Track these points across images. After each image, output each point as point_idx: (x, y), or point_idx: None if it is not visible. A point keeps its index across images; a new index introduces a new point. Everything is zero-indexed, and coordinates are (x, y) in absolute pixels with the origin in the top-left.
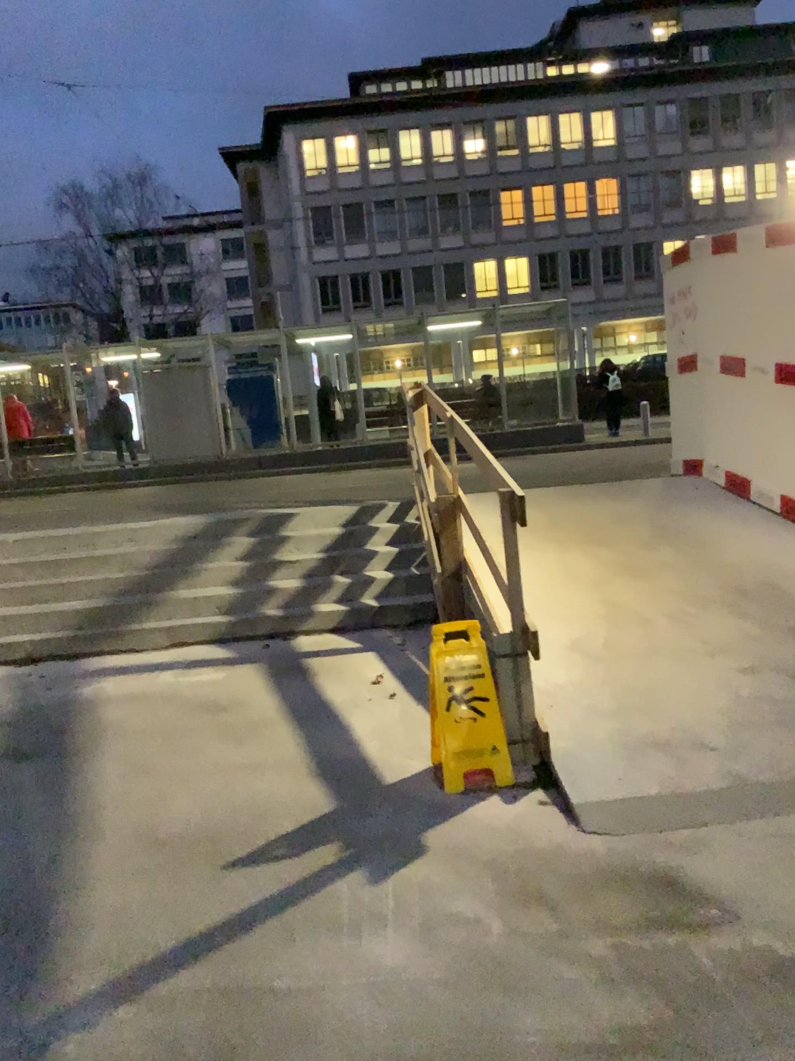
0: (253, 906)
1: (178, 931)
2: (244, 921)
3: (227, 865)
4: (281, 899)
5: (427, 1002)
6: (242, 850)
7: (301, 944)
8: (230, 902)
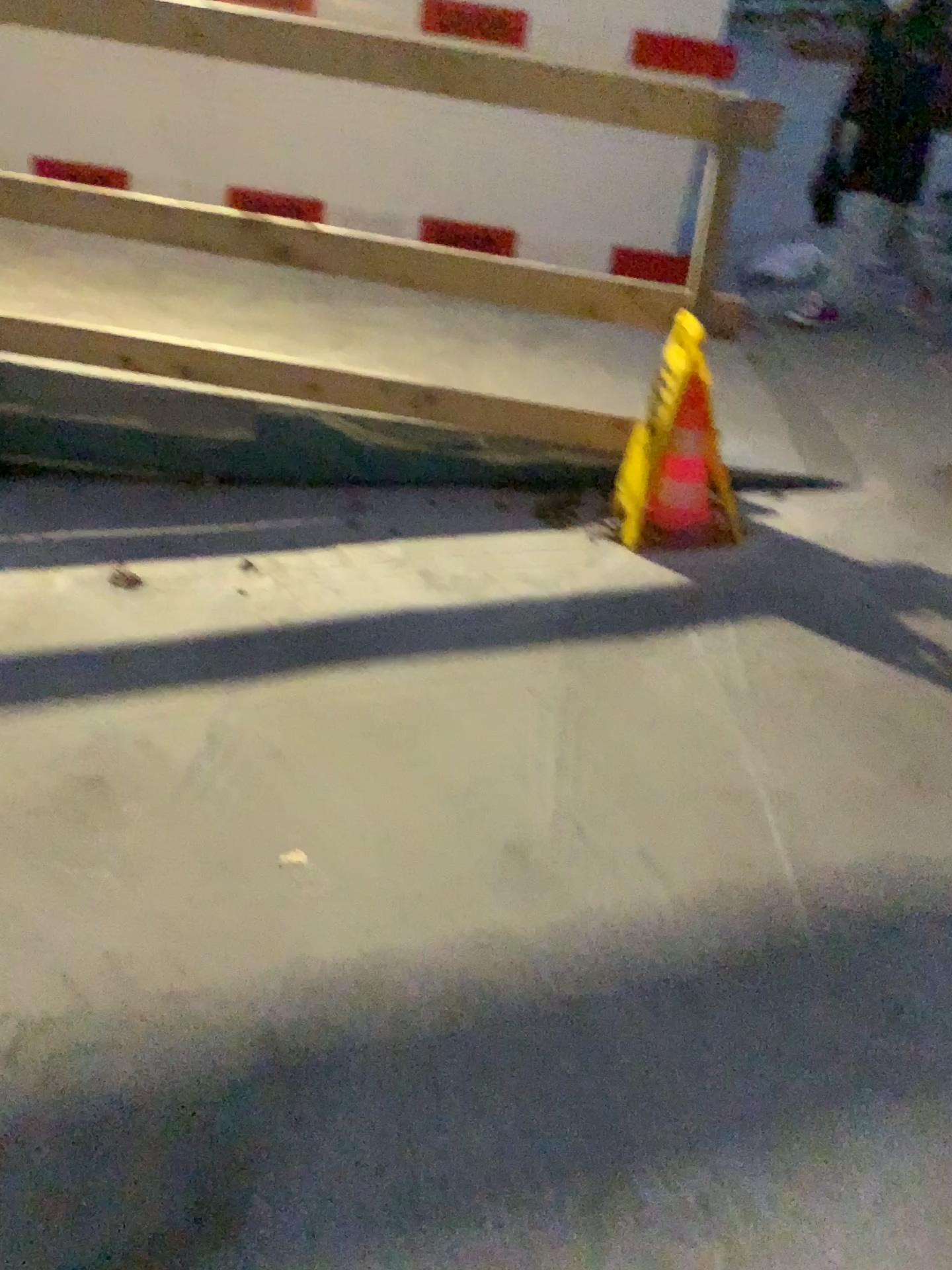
0: None
1: None
2: None
3: None
4: None
5: None
6: None
7: None
8: None
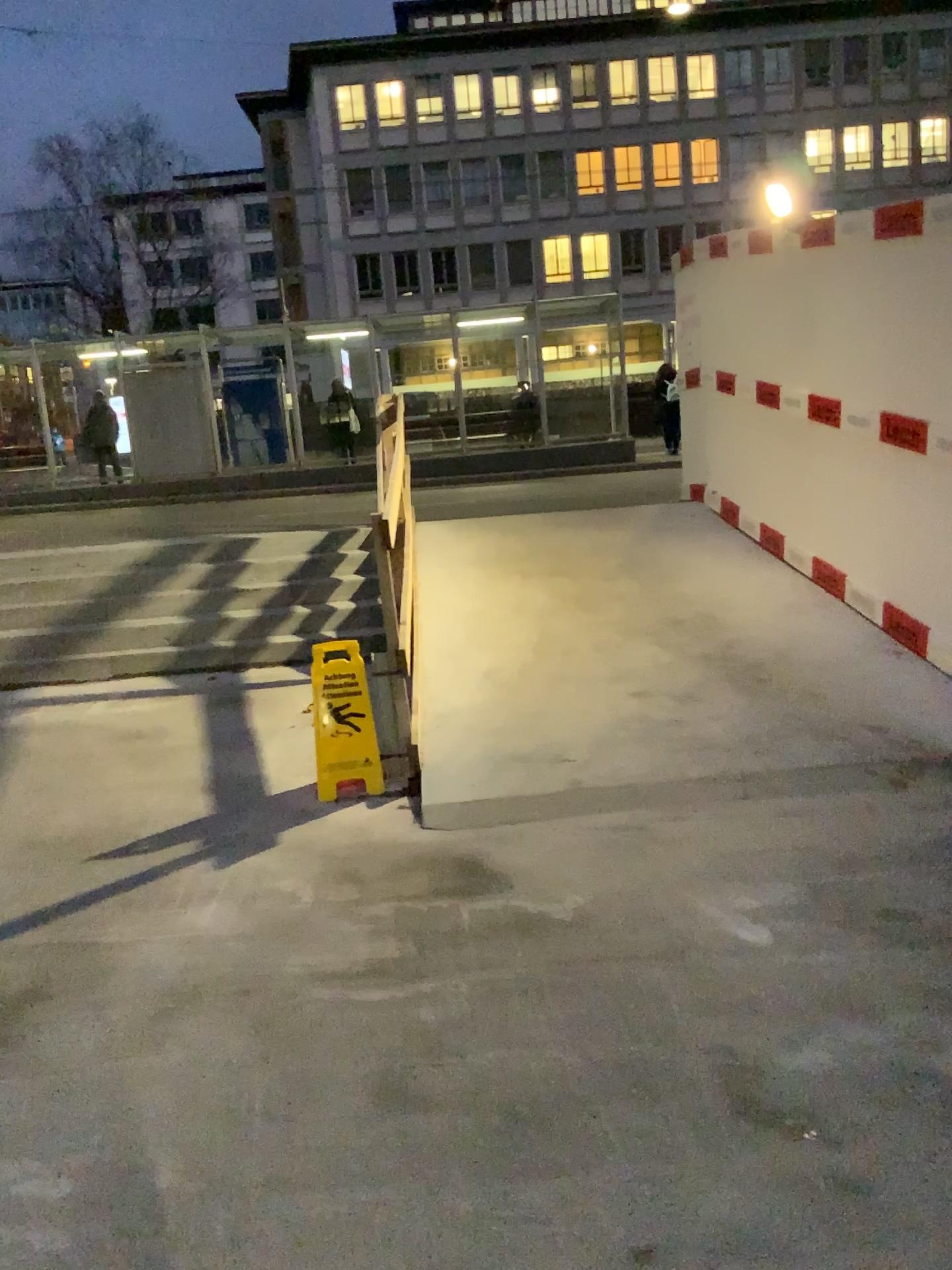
0: (101, 885)
1: (29, 904)
2: (88, 896)
3: (91, 857)
4: (128, 881)
5: (217, 947)
6: (109, 845)
7: (132, 911)
8: (83, 883)
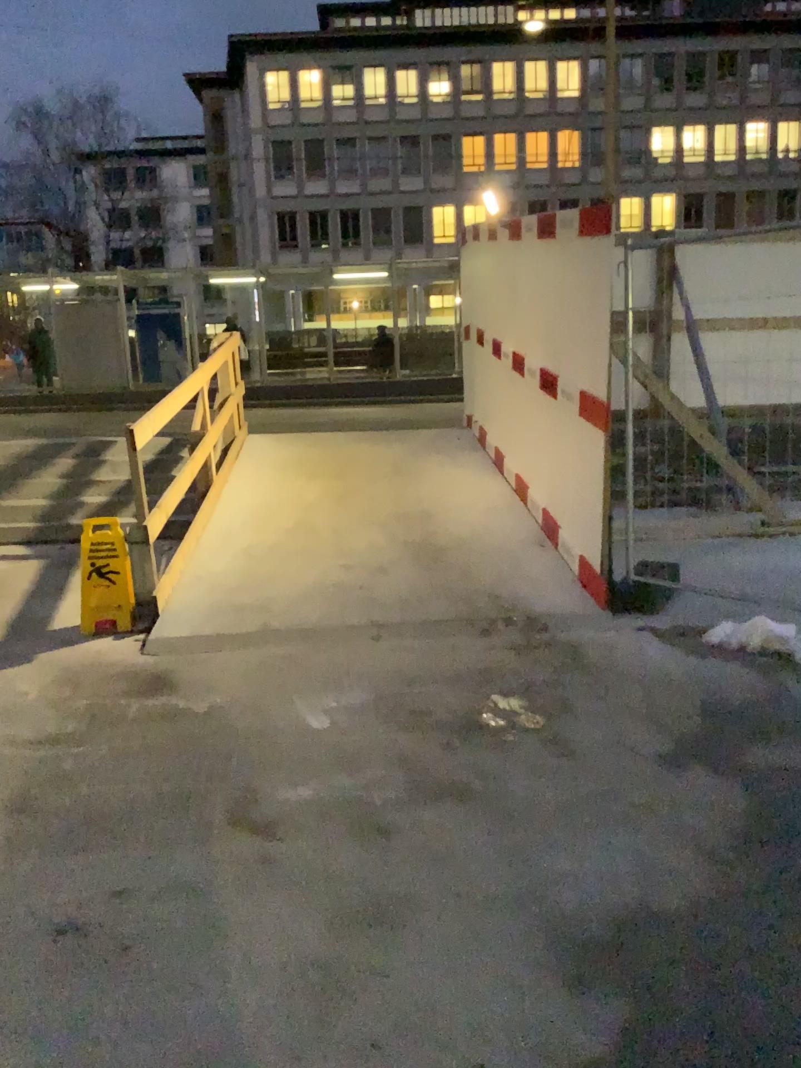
0: None
1: None
2: None
3: None
4: None
5: None
6: None
7: None
8: None
